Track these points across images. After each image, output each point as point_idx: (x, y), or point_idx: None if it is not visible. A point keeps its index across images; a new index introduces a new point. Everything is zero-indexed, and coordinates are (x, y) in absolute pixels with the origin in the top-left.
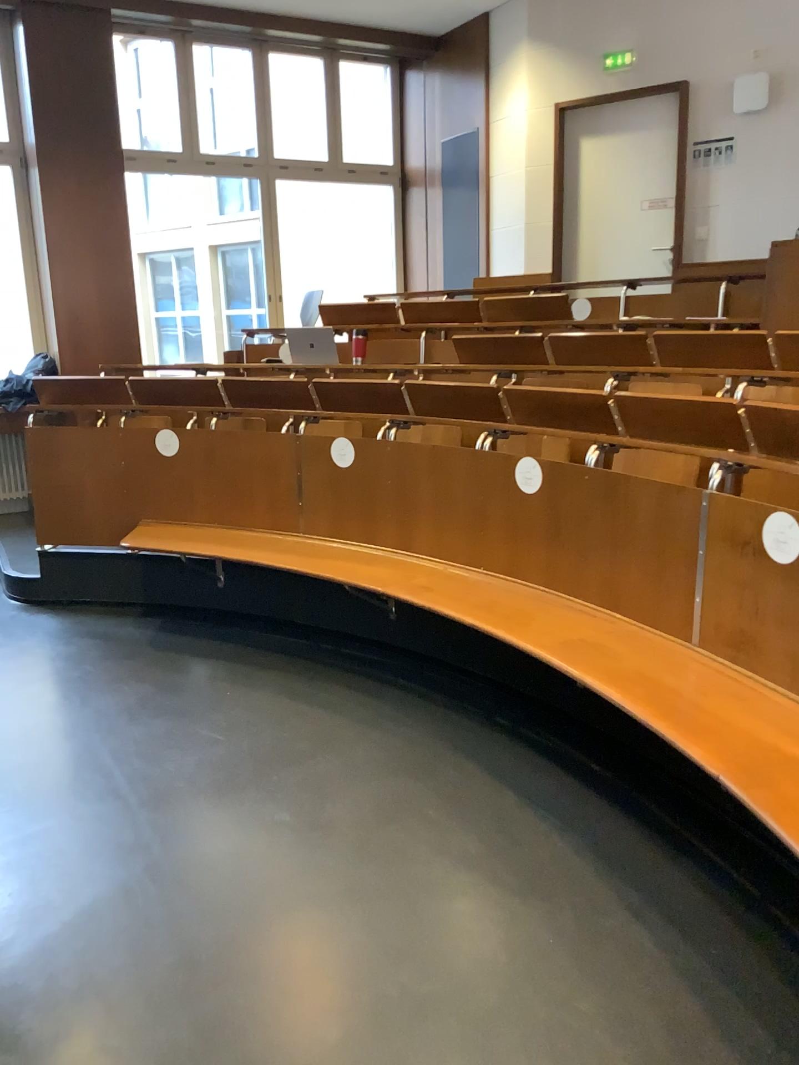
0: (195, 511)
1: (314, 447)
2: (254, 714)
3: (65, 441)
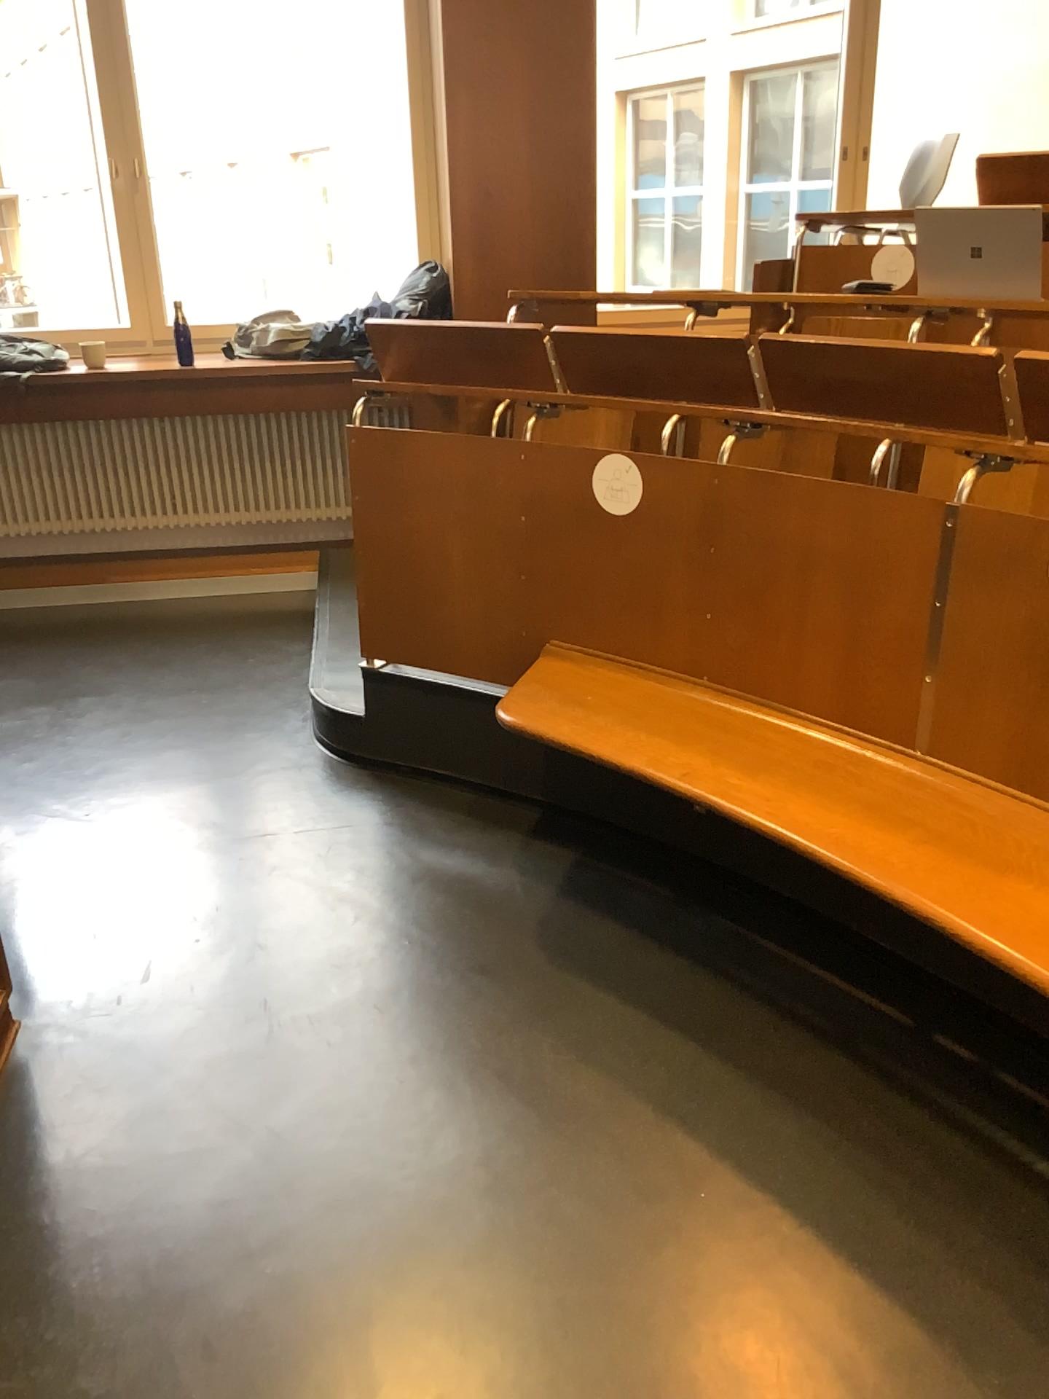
0: (662, 645)
1: (995, 547)
2: (771, 1344)
3: (410, 463)
